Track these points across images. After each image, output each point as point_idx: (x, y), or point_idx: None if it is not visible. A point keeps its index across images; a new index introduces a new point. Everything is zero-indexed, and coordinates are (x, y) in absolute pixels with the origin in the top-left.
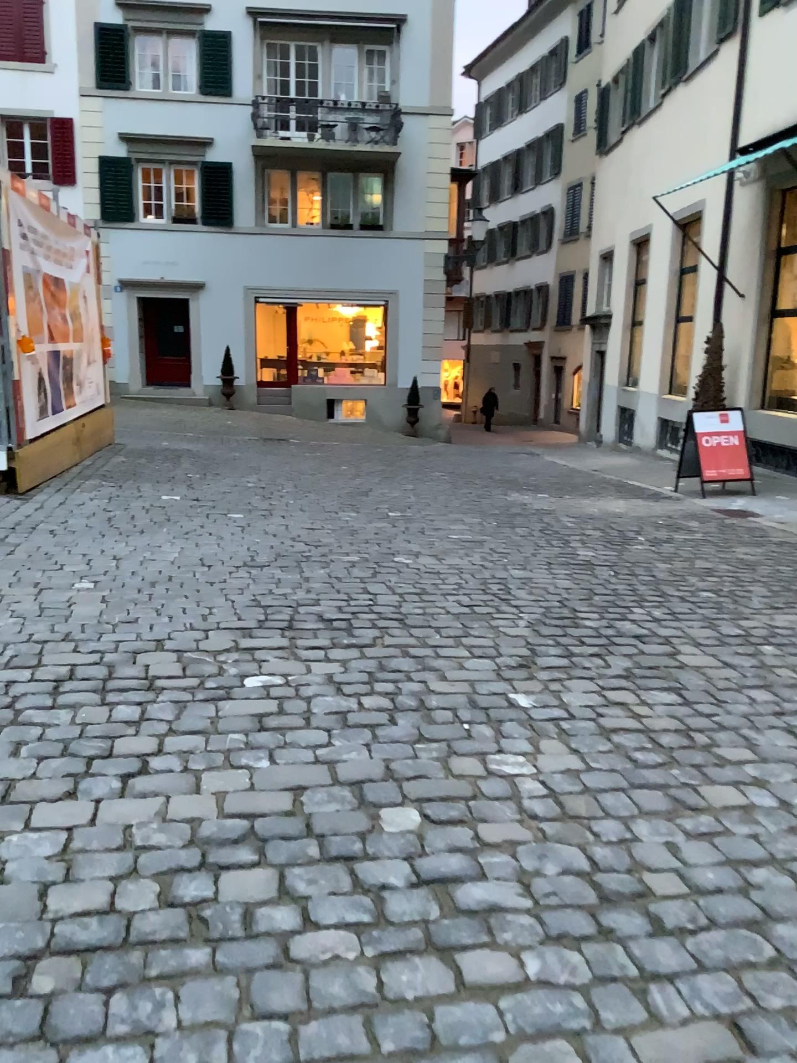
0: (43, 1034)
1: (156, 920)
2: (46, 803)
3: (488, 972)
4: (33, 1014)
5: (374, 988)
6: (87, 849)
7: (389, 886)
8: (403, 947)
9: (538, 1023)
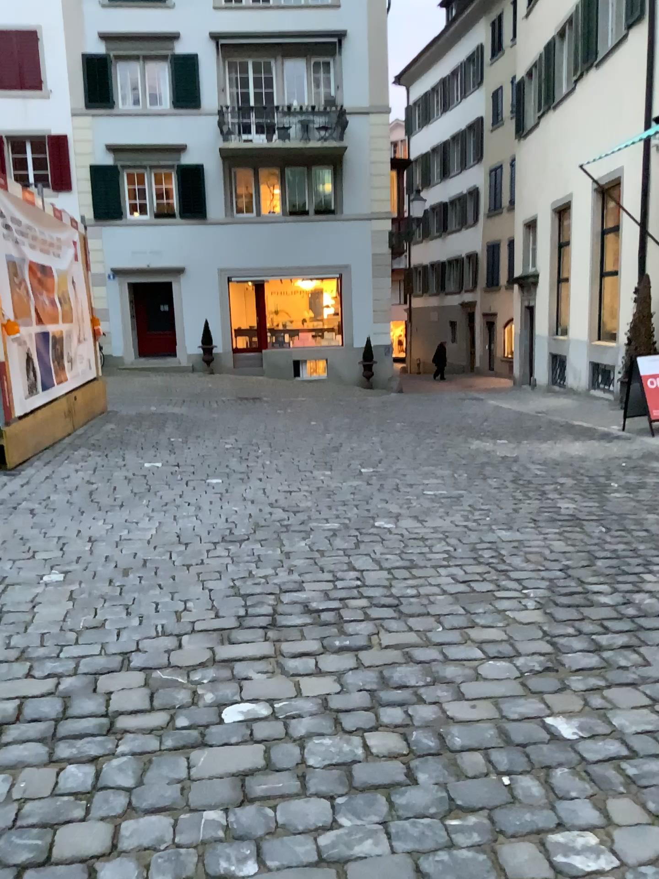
0: None
1: None
2: None
3: None
4: None
5: None
6: None
7: None
8: None
9: None
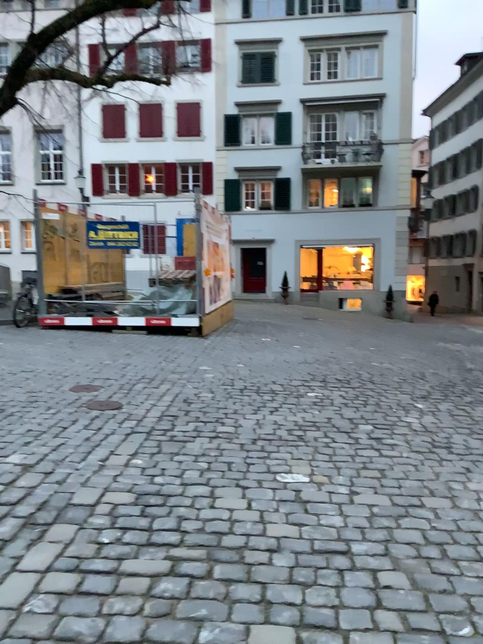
0: (264, 449)
1: (289, 436)
2: (249, 414)
3: (390, 451)
4: (260, 446)
5: (354, 451)
6: (265, 423)
7: (361, 437)
8: (364, 446)
9: (403, 460)
